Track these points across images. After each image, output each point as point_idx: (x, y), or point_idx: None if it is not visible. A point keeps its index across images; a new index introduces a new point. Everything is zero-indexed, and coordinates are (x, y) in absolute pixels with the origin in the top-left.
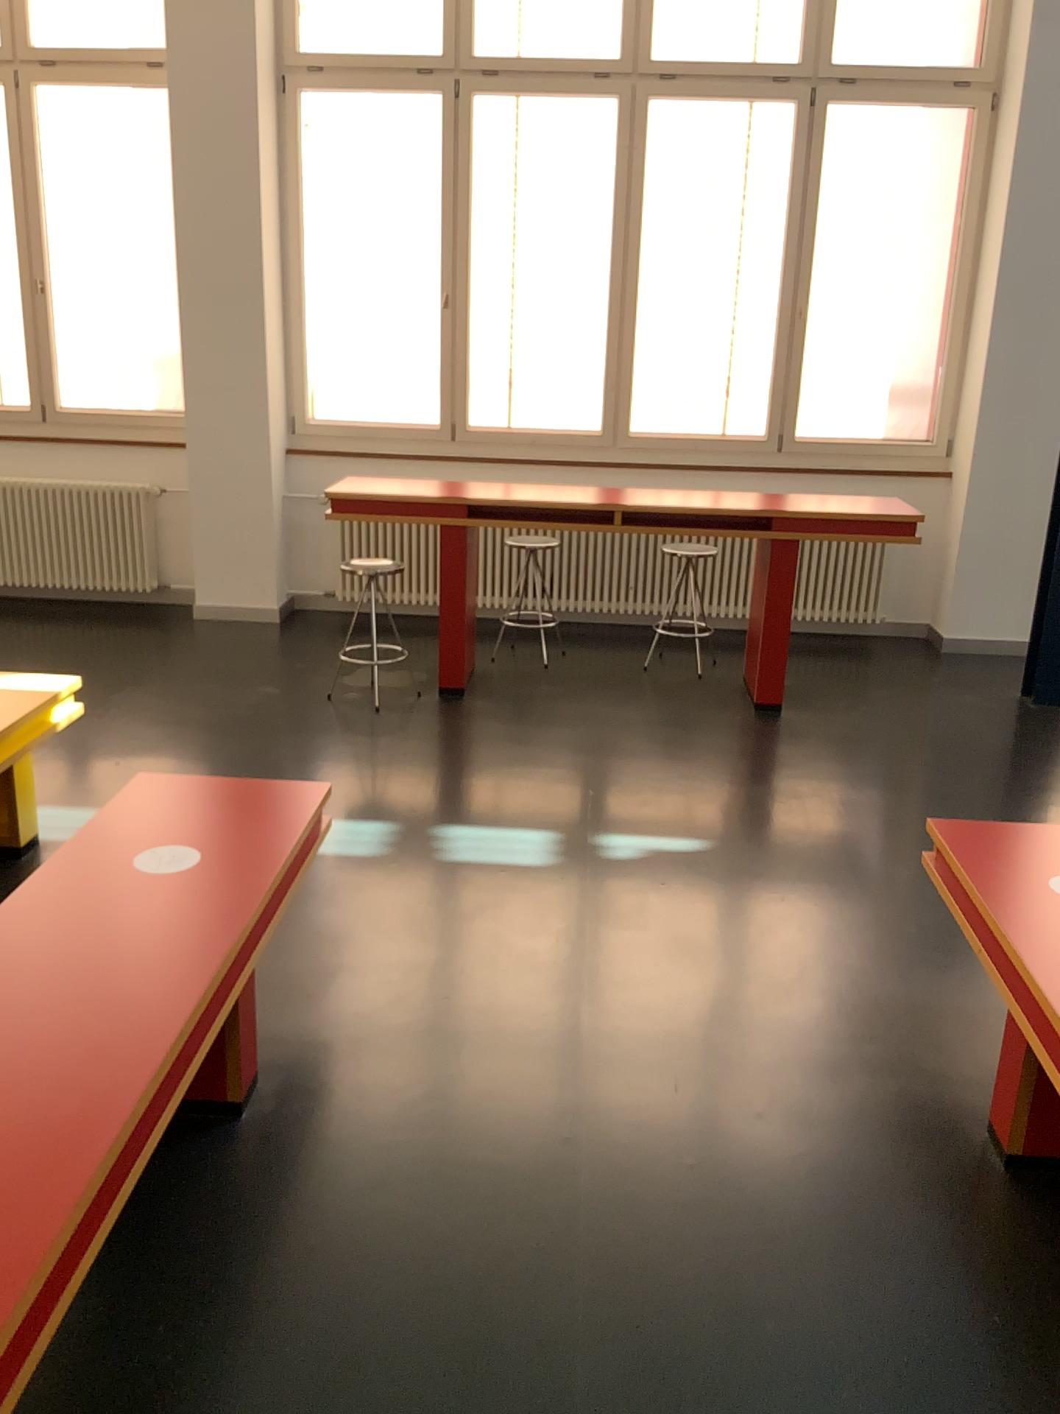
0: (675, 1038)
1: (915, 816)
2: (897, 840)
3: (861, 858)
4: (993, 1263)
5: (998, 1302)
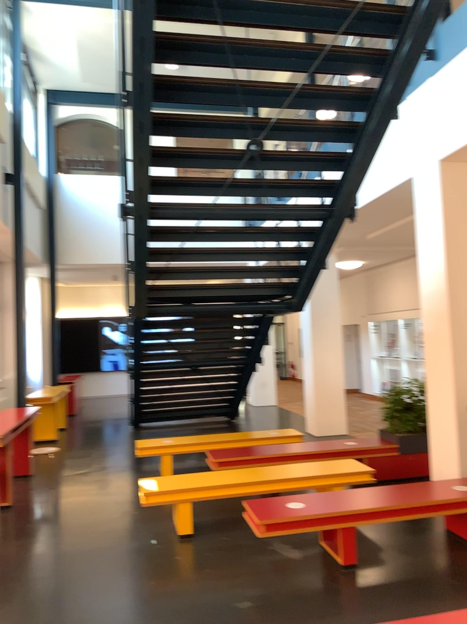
0: (342, 619)
1: (115, 582)
2: (148, 583)
3: (168, 592)
4: (395, 569)
5: (408, 568)
